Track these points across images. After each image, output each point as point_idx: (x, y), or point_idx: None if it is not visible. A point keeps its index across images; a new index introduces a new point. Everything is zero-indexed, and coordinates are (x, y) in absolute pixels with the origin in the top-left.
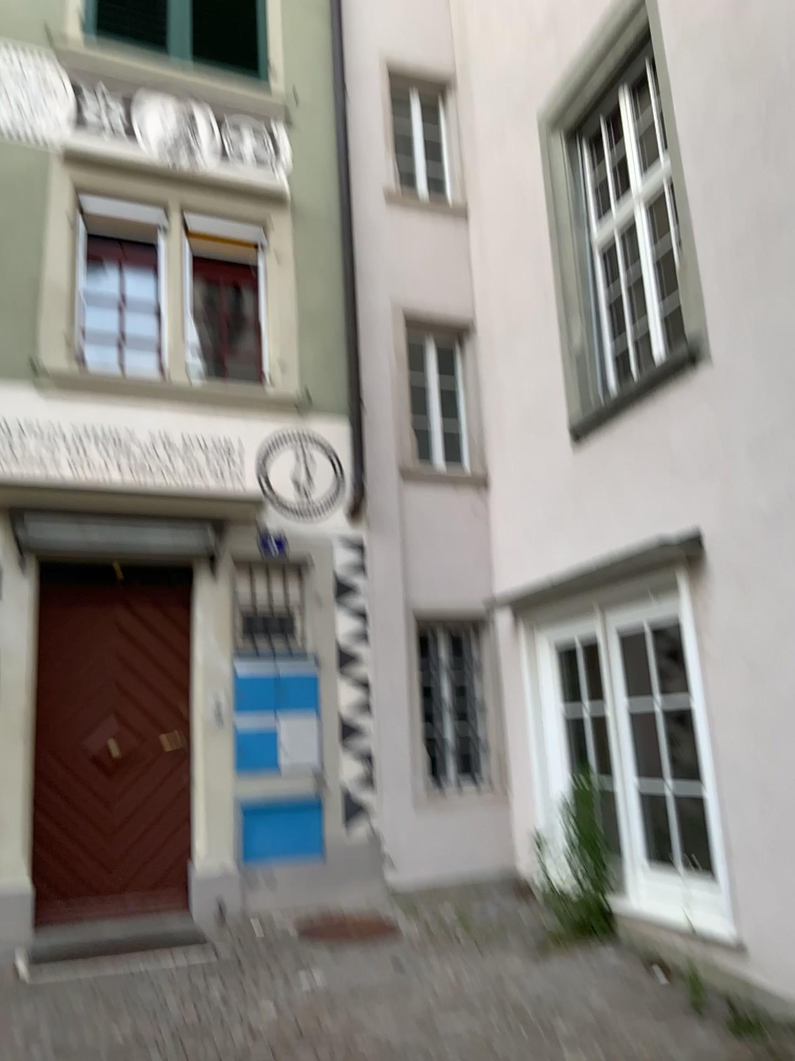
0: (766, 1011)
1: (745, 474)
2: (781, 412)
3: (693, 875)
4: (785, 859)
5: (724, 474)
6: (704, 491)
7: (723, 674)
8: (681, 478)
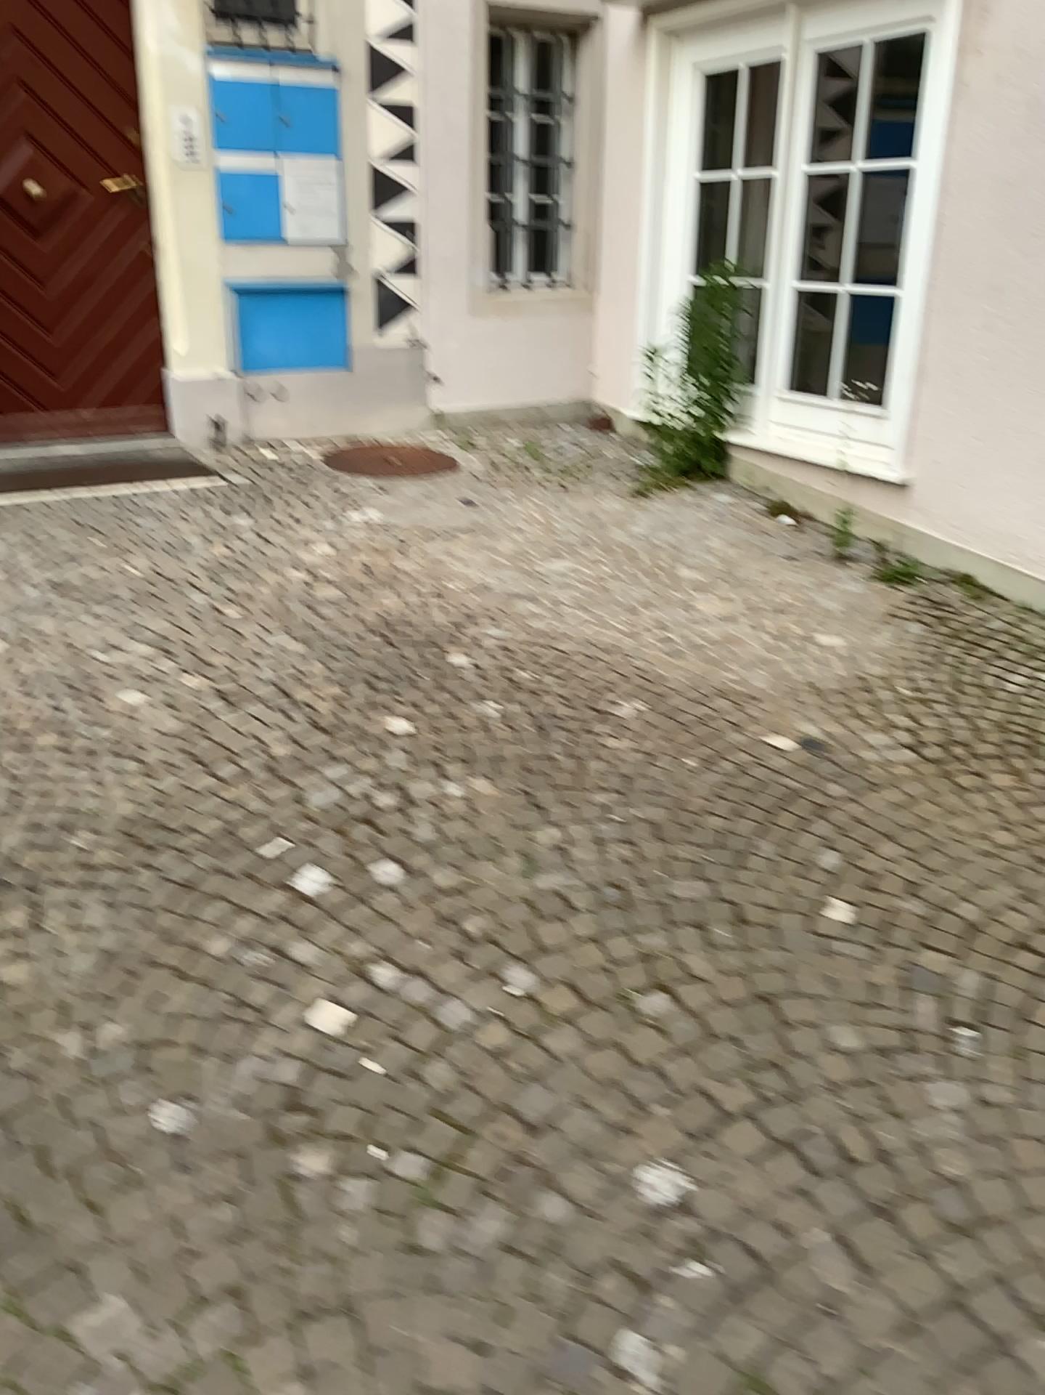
0: (923, 562)
1: None
2: None
3: (853, 408)
4: (1006, 389)
5: None
6: None
7: (987, 127)
8: None
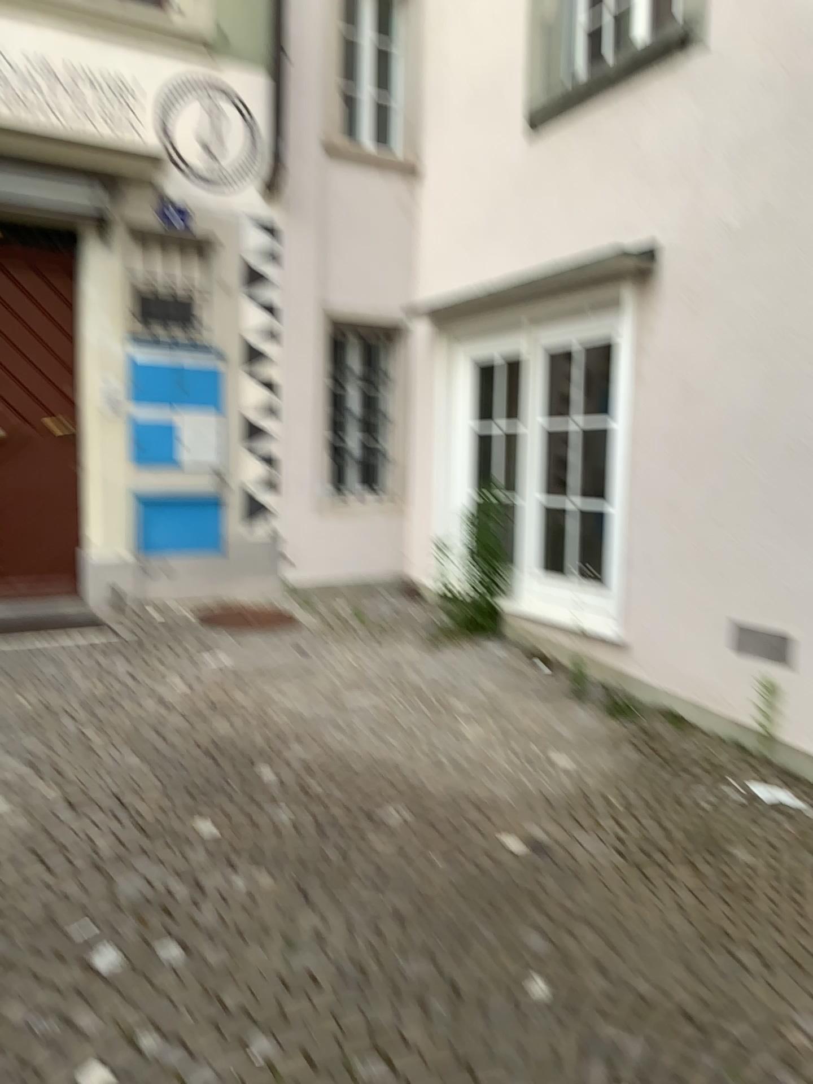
0: (639, 700)
1: (720, 186)
2: (776, 117)
3: (586, 585)
4: (684, 573)
5: (696, 185)
6: (670, 202)
7: (655, 398)
8: (647, 185)
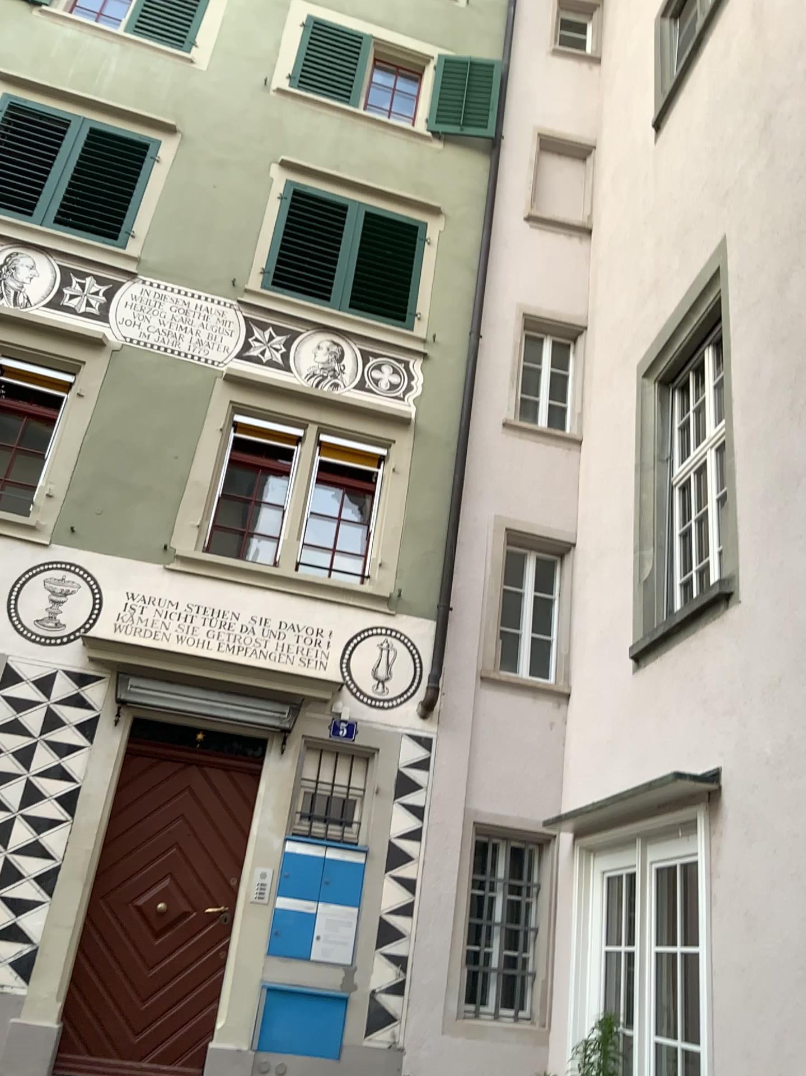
0: None
1: (753, 720)
2: (781, 661)
3: None
4: None
5: (738, 717)
6: (722, 732)
7: (723, 927)
8: (709, 717)
